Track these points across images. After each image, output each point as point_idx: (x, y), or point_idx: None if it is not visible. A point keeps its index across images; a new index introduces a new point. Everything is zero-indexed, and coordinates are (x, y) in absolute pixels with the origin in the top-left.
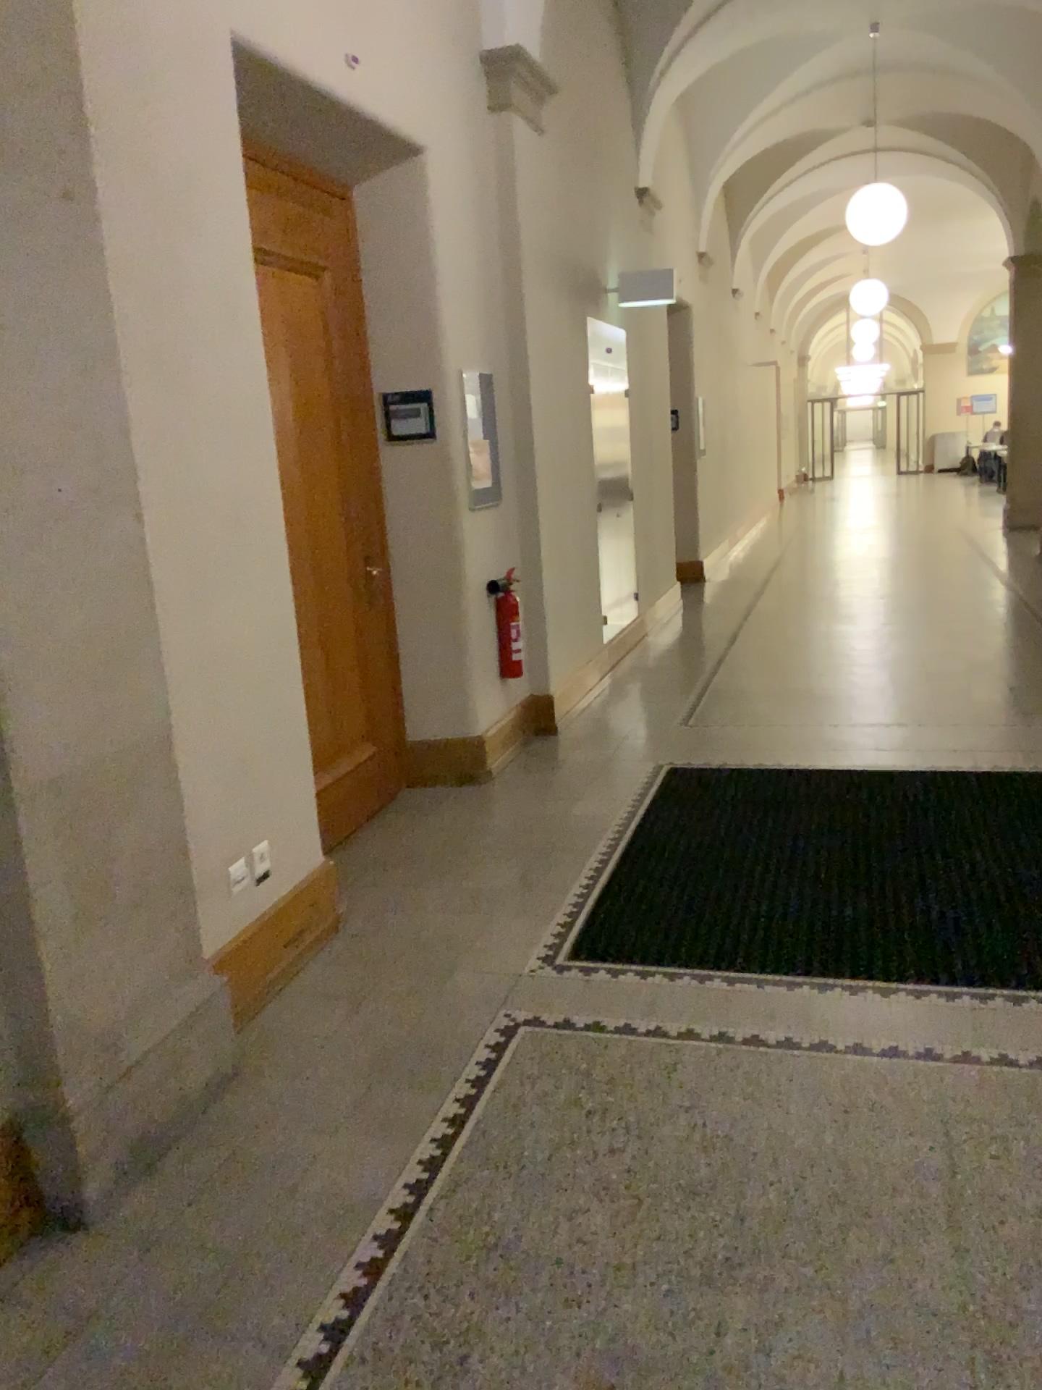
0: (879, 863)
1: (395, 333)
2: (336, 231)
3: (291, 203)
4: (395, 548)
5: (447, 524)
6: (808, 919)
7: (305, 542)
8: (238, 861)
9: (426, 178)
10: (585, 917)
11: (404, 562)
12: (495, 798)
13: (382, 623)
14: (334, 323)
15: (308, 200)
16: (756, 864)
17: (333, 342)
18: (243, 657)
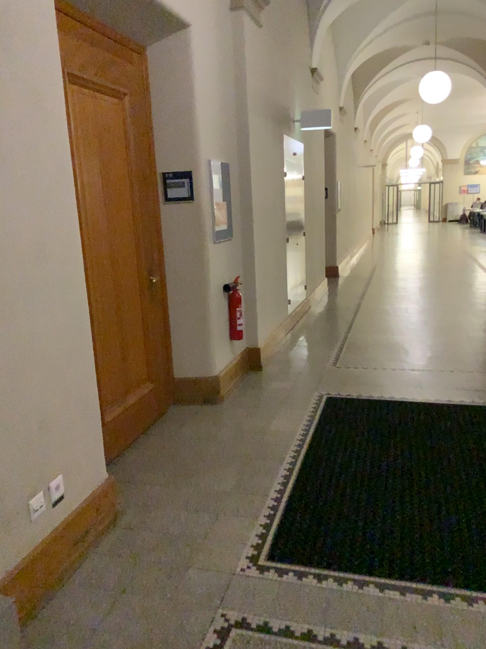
0: (467, 481)
1: (171, 137)
2: (133, 71)
3: (103, 50)
4: (169, 265)
5: (199, 251)
6: (427, 529)
7: (107, 264)
8: (37, 496)
9: (191, 43)
10: (278, 519)
11: (174, 273)
12: (224, 415)
13: (159, 309)
14: (130, 128)
15: (114, 49)
16: (387, 477)
17: (129, 139)
18: (44, 352)
